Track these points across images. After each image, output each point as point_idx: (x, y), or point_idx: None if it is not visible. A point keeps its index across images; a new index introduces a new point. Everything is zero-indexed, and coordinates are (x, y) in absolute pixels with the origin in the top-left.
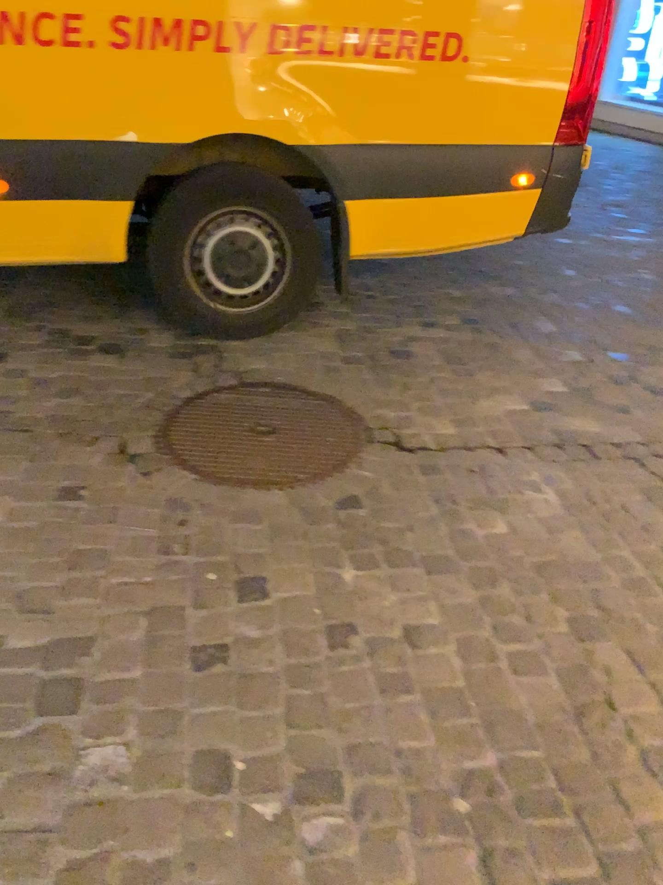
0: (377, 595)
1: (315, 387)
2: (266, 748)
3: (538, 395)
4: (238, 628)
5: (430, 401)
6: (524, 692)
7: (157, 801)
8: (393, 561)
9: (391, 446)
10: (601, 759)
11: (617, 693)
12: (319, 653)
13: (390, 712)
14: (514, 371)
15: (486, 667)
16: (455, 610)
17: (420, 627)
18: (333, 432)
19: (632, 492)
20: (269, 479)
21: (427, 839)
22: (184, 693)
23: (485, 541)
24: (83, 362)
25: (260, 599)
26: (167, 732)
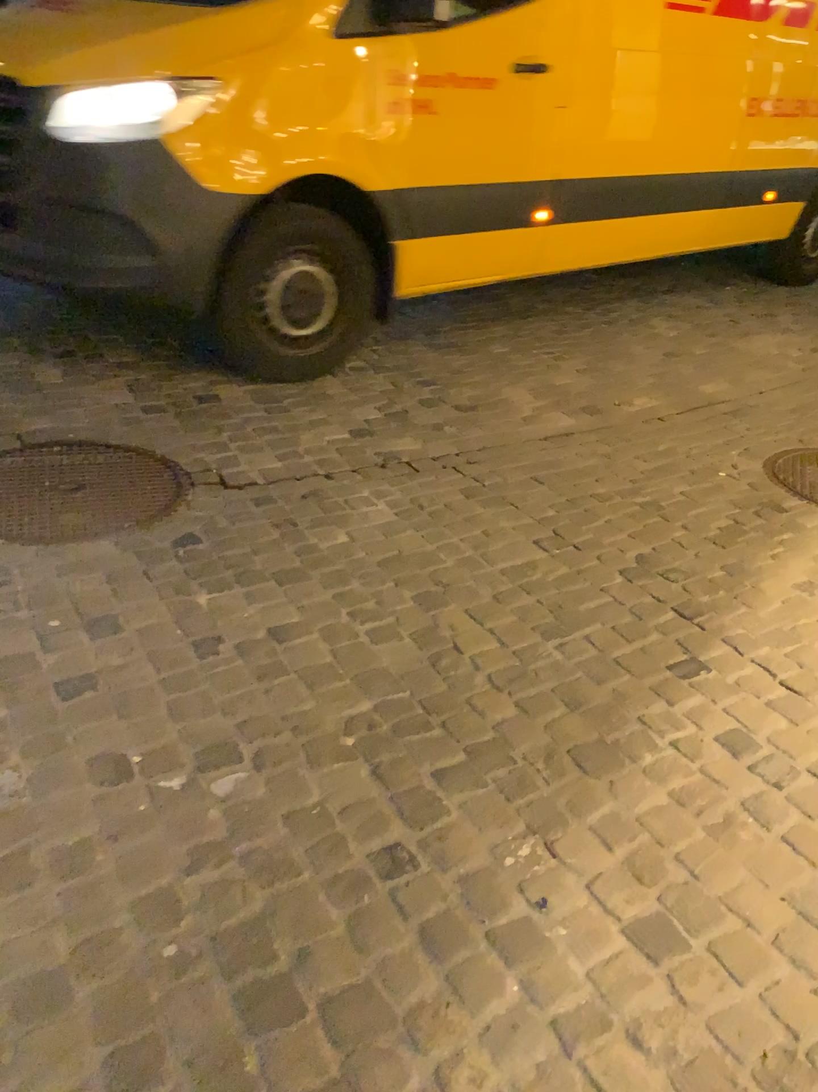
0: (234, 608)
1: (118, 440)
2: (160, 740)
3: (354, 422)
4: (101, 658)
5: (246, 439)
6: (386, 654)
7: (65, 798)
8: (243, 579)
9: (216, 484)
10: (458, 687)
11: (463, 641)
12: (190, 662)
13: (270, 691)
14: (326, 404)
15: (349, 644)
16: (312, 607)
17: (283, 625)
18: (150, 479)
19: (453, 493)
20: (92, 530)
21: (325, 768)
22: (63, 716)
23: (328, 550)
24: None
25: (116, 631)
26: (56, 748)
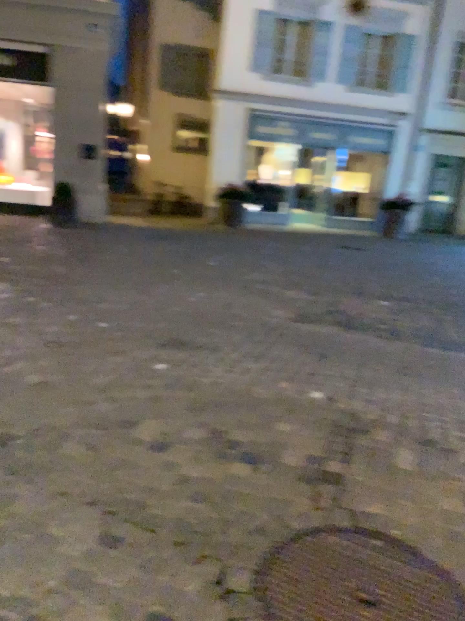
0: None
1: (433, 557)
2: None
3: None
4: None
5: None
6: None
7: None
8: None
9: None
10: None
11: None
12: None
13: None
14: None
15: None
16: None
17: None
18: None
19: None
20: None
21: None
22: None
23: None
24: (224, 467)
25: None
26: None
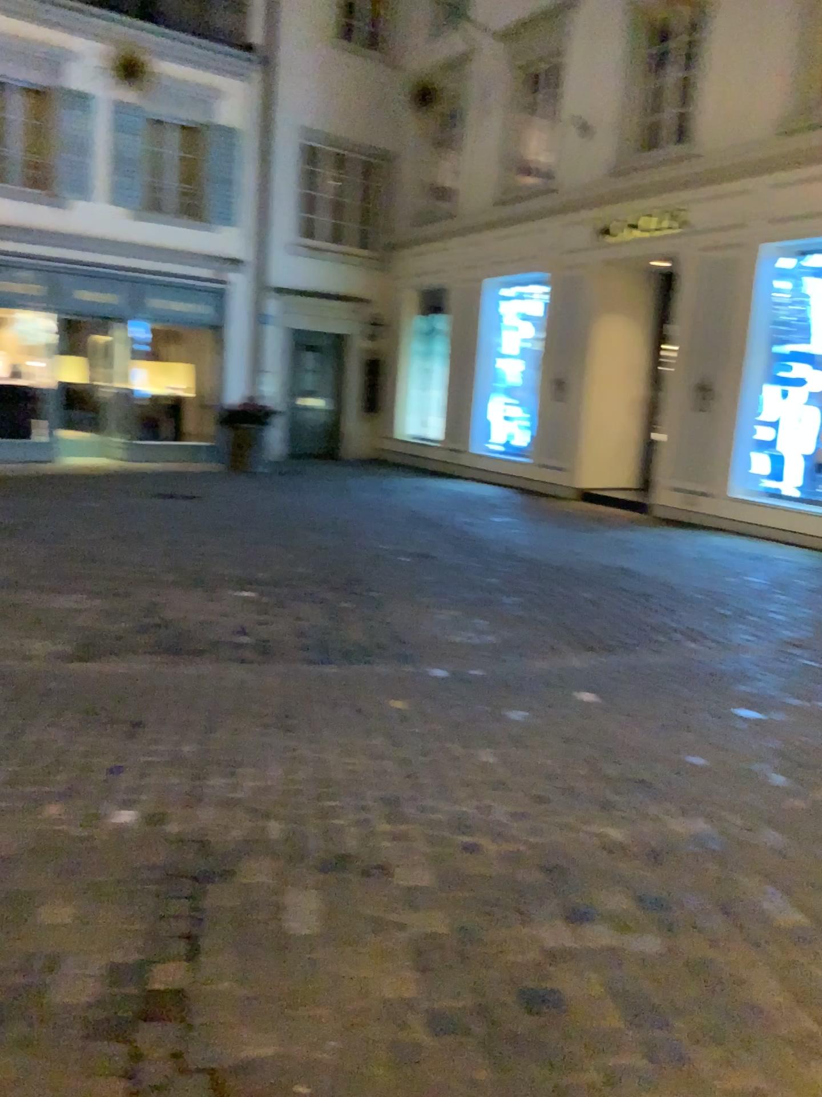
0: None
1: None
2: None
3: None
4: None
5: None
6: None
7: None
8: None
9: None
10: None
11: None
12: None
13: None
14: (764, 1045)
15: None
16: None
17: None
18: None
19: None
20: None
21: None
22: None
23: None
24: None
25: None
26: None
